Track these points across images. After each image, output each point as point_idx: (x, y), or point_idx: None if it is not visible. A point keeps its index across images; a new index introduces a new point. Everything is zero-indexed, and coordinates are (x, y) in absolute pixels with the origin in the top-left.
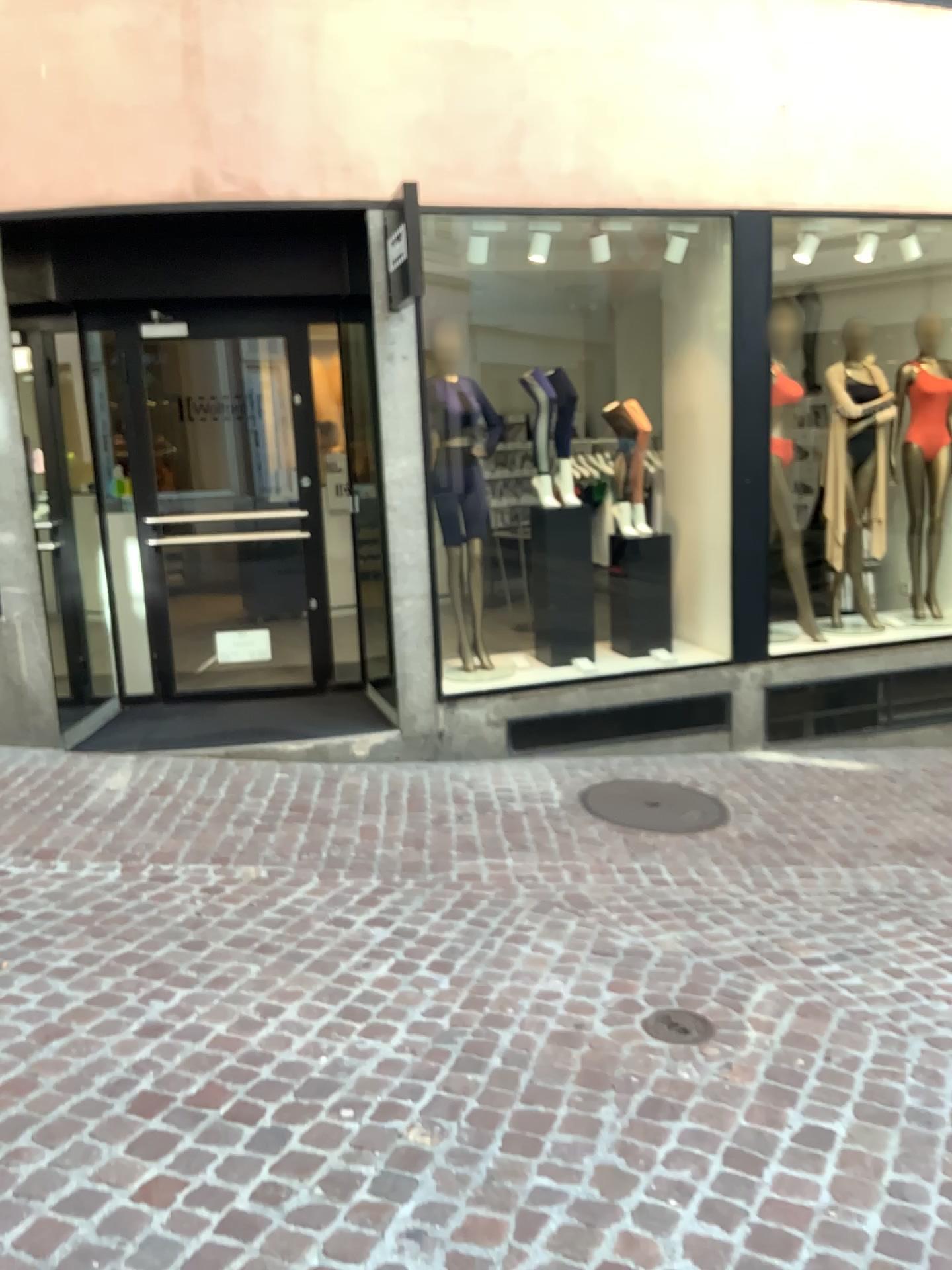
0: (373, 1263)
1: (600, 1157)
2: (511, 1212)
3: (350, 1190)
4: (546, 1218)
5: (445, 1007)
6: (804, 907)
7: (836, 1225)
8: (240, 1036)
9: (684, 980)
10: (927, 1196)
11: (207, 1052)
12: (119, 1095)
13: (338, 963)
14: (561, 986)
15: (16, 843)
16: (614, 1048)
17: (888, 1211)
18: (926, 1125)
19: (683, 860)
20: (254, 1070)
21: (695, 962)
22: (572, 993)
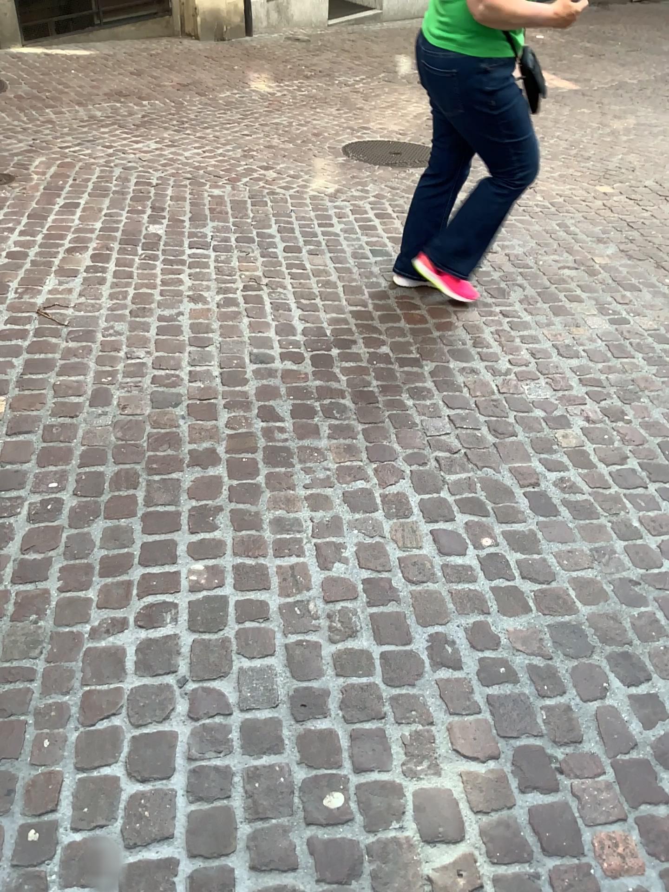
0: None
1: None
2: None
3: None
4: None
5: None
6: (59, 125)
7: (82, 226)
8: None
9: None
10: (121, 213)
11: None
12: None
13: None
14: None
15: None
16: None
17: (104, 219)
18: (121, 194)
19: None
20: None
21: None
22: None
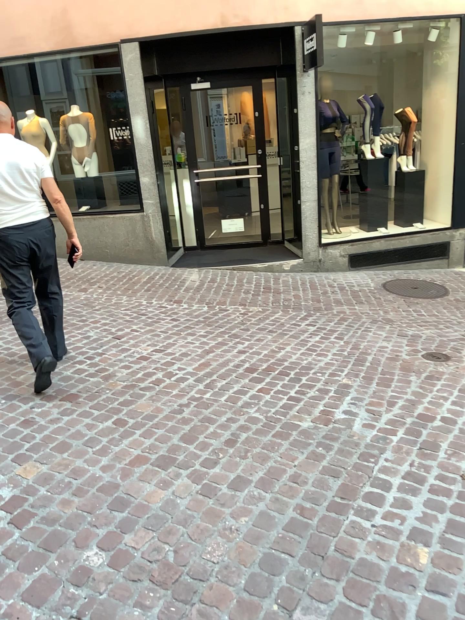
0: (341, 408)
1: (413, 387)
2: (384, 399)
3: (328, 392)
4: (397, 401)
5: (345, 348)
6: None
7: None
8: (274, 354)
9: (436, 343)
10: None
11: (265, 358)
12: (240, 367)
13: (301, 335)
14: (387, 344)
15: (165, 298)
16: (412, 361)
17: None
18: None
19: (430, 307)
20: (283, 363)
21: (439, 338)
22: (392, 346)
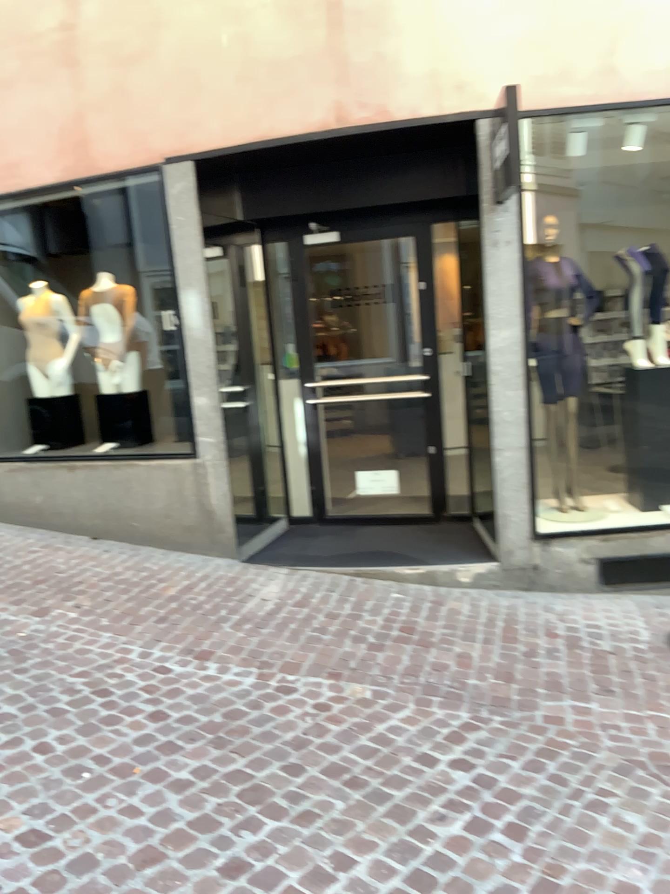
0: None
1: None
2: None
3: None
4: None
5: (513, 893)
6: None
7: None
8: None
9: None
10: None
11: None
12: None
13: (414, 812)
14: (642, 881)
15: (182, 644)
16: None
17: None
18: None
19: None
20: None
21: None
22: None
